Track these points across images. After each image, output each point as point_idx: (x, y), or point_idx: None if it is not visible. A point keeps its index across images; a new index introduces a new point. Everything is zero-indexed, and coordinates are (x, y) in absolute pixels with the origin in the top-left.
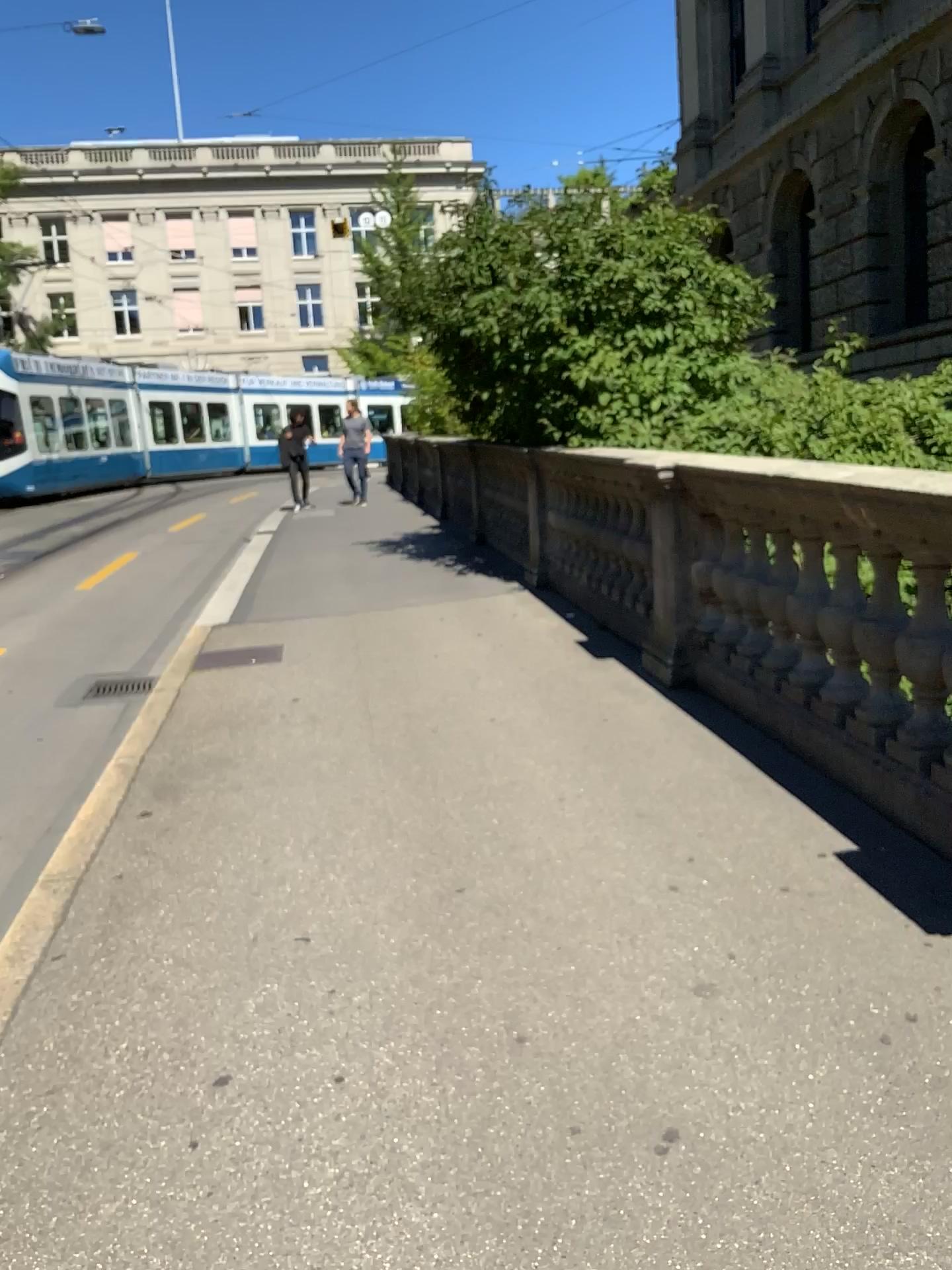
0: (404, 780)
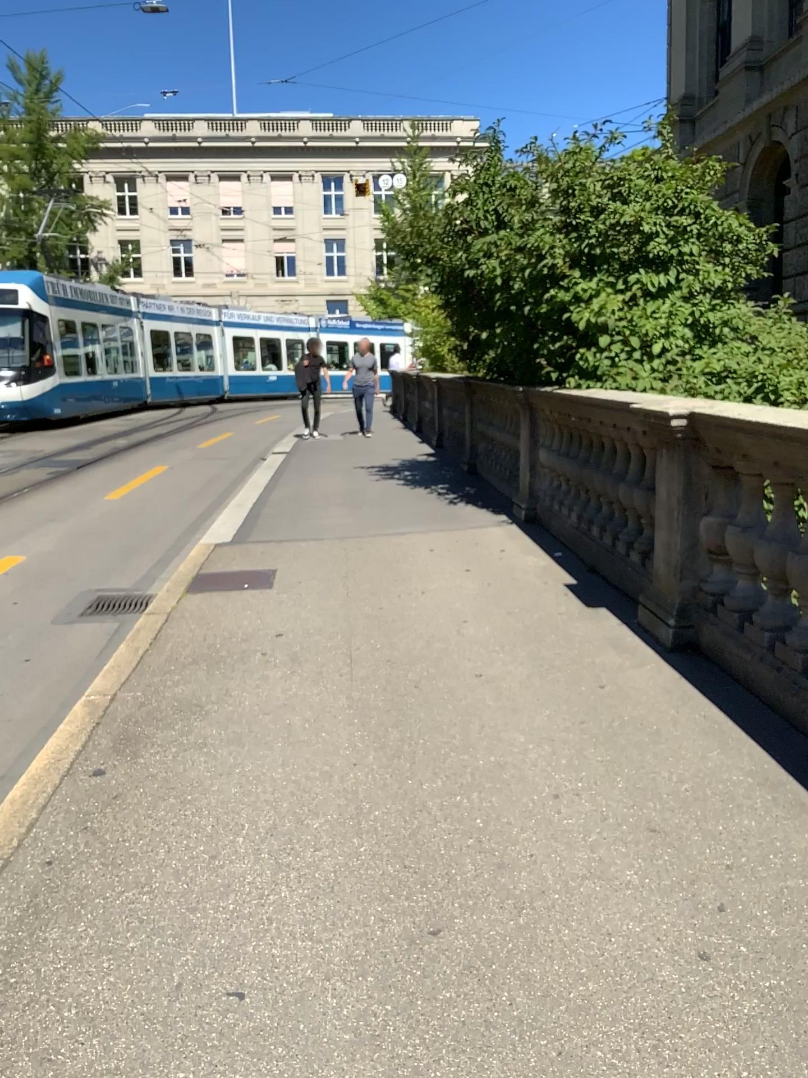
0: (385, 756)
